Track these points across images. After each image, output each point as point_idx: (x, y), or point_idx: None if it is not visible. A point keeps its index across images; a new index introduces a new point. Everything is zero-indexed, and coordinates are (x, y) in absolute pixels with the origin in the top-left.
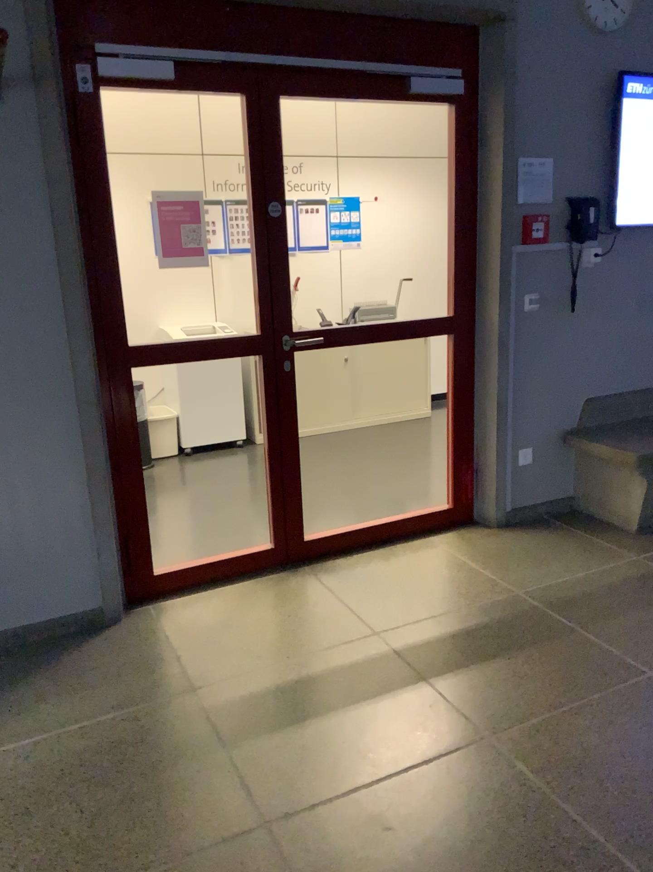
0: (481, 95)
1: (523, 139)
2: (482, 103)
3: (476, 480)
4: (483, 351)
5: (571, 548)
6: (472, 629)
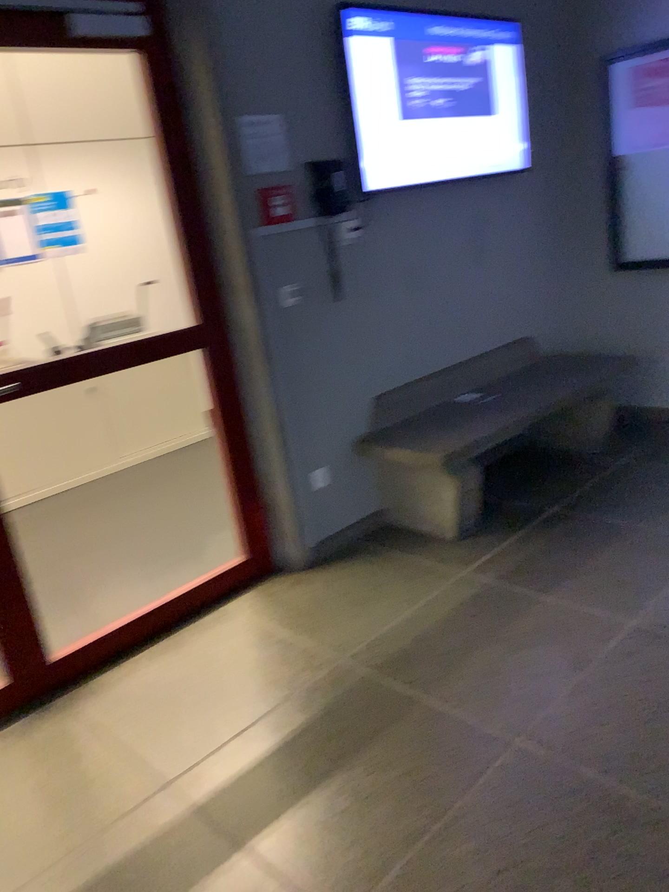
0: (175, 36)
1: (241, 89)
2: (178, 45)
3: (268, 521)
4: (244, 362)
5: (393, 578)
6: (295, 738)
